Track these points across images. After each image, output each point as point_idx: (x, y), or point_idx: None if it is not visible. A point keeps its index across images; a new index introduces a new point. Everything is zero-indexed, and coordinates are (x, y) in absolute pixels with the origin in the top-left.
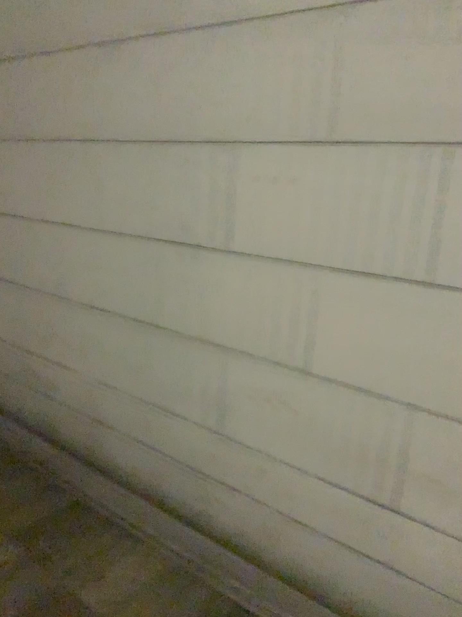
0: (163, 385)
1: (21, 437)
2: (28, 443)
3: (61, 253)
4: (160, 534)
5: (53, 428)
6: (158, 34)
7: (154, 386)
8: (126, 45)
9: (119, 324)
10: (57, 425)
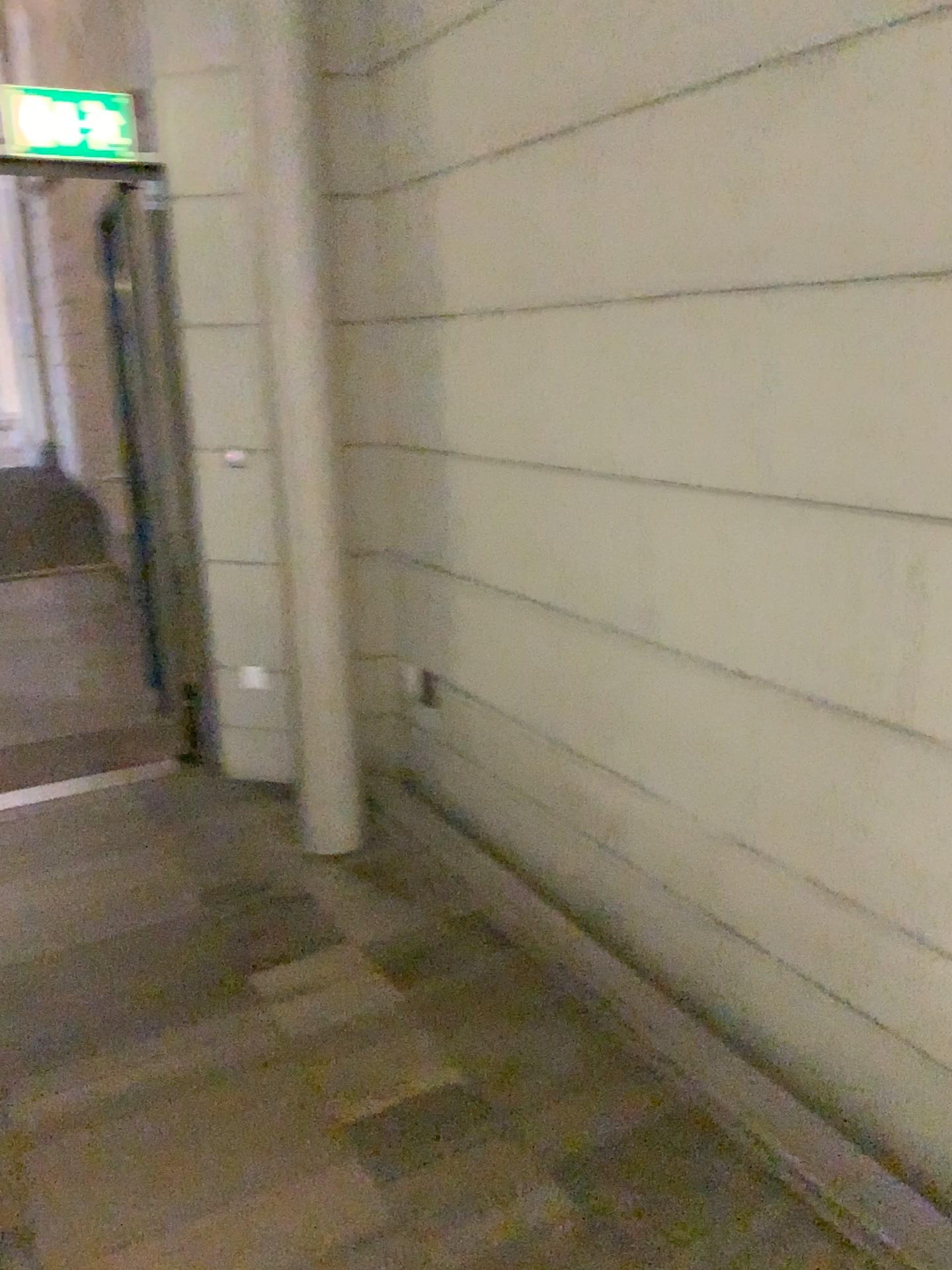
0: (901, 870)
1: (548, 934)
2: (565, 949)
3: (652, 547)
4: (898, 1240)
5: (610, 920)
6: (944, 10)
7: (875, 870)
8: (850, 53)
9: (789, 712)
10: (622, 916)
